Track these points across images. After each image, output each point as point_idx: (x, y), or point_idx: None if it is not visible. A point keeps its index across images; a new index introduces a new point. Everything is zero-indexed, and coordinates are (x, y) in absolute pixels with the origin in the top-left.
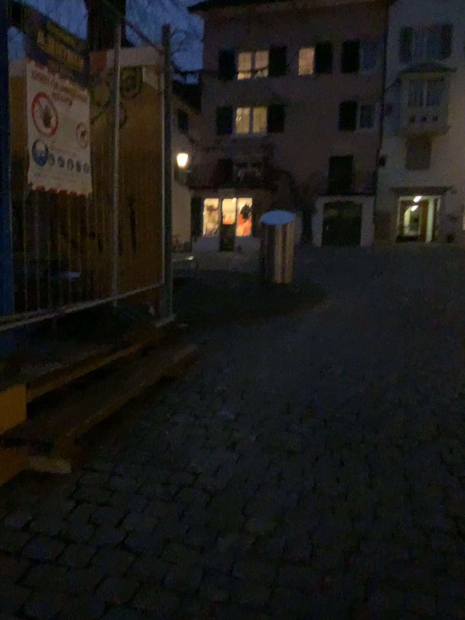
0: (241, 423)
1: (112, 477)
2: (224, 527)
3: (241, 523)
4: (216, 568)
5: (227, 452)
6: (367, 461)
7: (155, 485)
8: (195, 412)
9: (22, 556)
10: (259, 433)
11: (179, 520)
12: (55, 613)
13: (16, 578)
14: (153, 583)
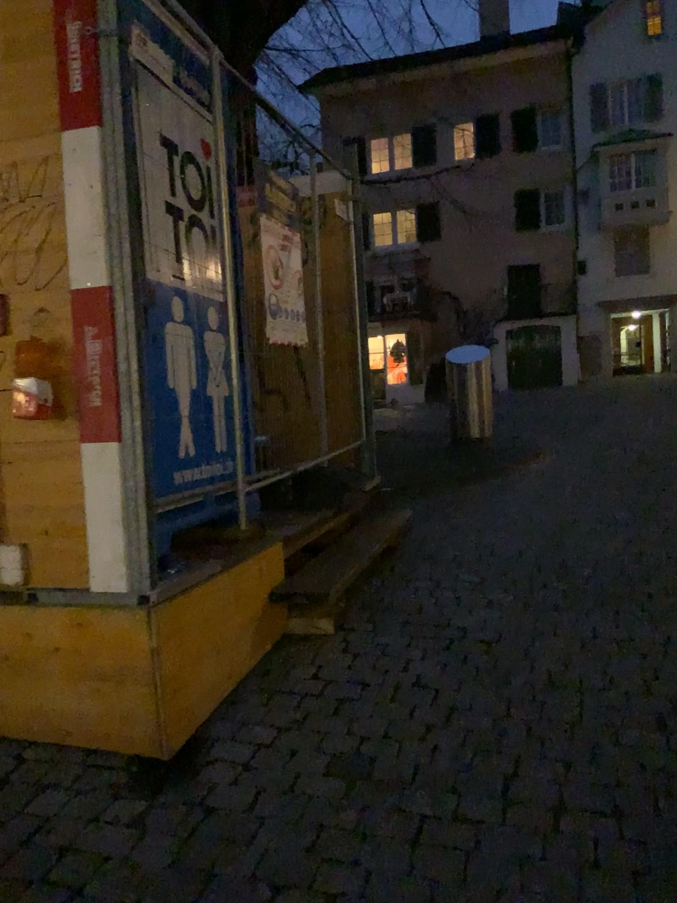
0: (492, 584)
1: (377, 635)
2: (514, 667)
3: (529, 663)
4: (519, 697)
5: (488, 609)
6: (644, 609)
7: (425, 638)
8: (436, 578)
9: (327, 696)
10: (515, 592)
11: (465, 664)
12: (384, 731)
13: (332, 711)
14: (463, 708)
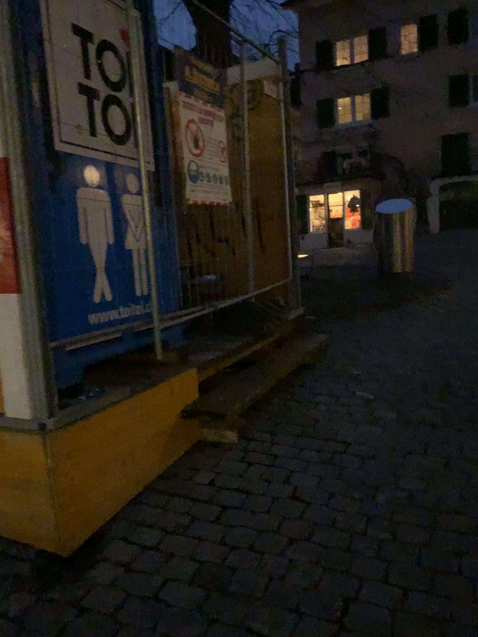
0: (381, 402)
1: (273, 446)
2: (380, 484)
3: (395, 481)
4: (378, 515)
5: (372, 425)
6: None
7: (311, 451)
8: (336, 394)
9: (215, 502)
10: (399, 410)
11: (339, 478)
12: (251, 542)
13: (214, 518)
14: (325, 523)
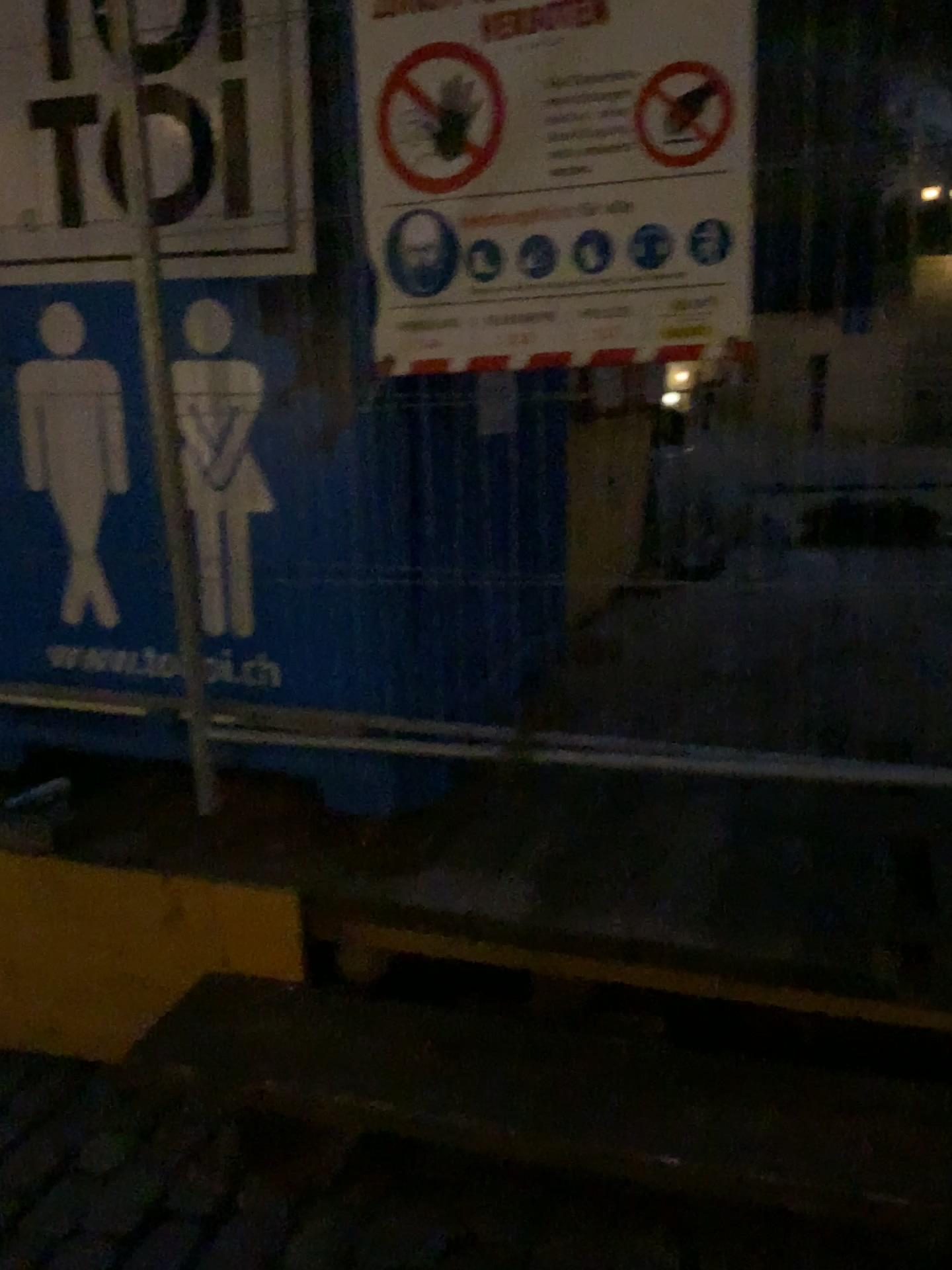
0: None
1: None
2: None
3: None
4: None
5: None
6: None
7: None
8: None
9: None
10: None
11: None
12: None
13: None
14: None
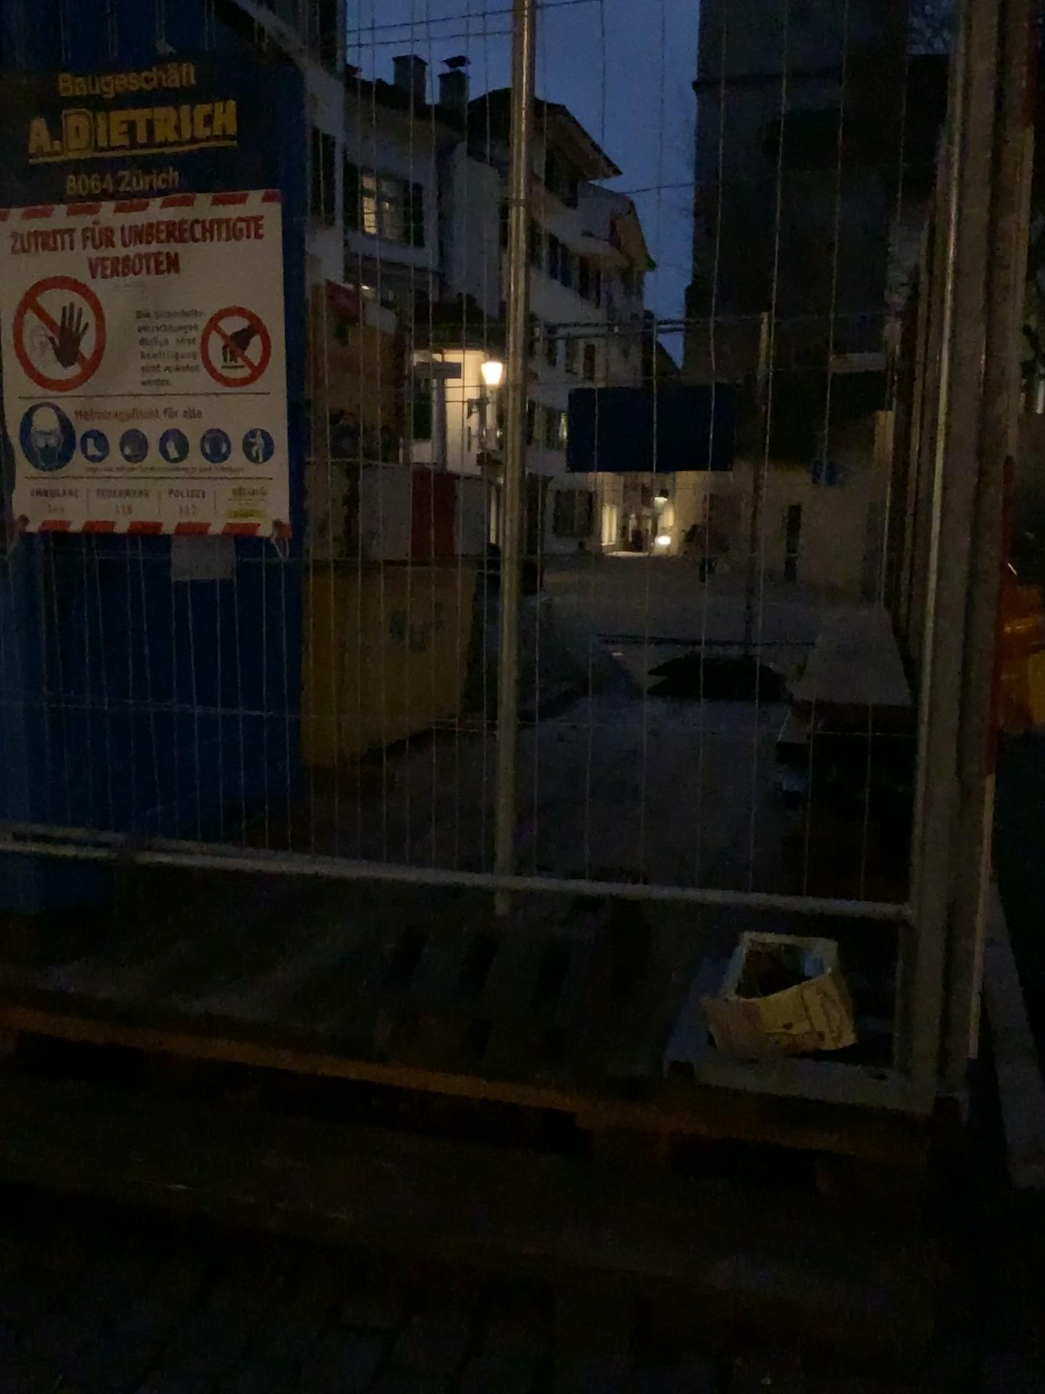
0: None
1: None
2: None
3: None
4: None
5: None
6: None
7: None
8: None
9: None
10: None
11: None
12: None
13: None
14: None
